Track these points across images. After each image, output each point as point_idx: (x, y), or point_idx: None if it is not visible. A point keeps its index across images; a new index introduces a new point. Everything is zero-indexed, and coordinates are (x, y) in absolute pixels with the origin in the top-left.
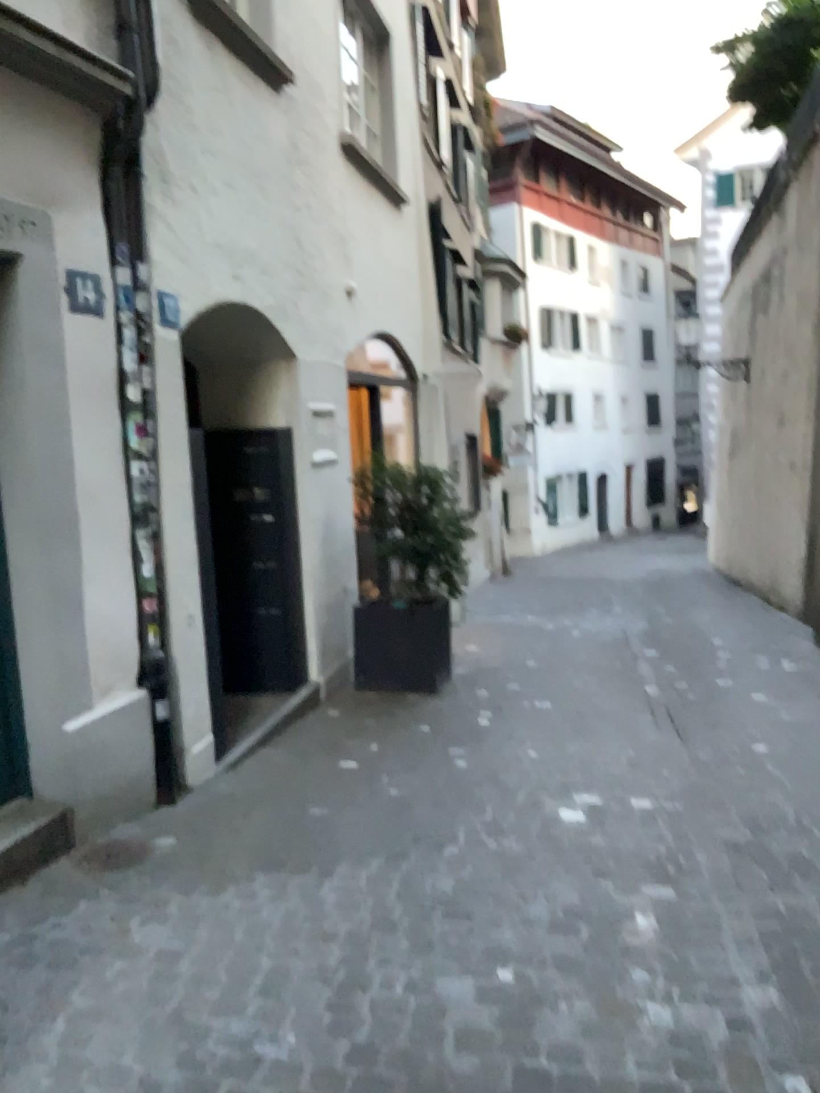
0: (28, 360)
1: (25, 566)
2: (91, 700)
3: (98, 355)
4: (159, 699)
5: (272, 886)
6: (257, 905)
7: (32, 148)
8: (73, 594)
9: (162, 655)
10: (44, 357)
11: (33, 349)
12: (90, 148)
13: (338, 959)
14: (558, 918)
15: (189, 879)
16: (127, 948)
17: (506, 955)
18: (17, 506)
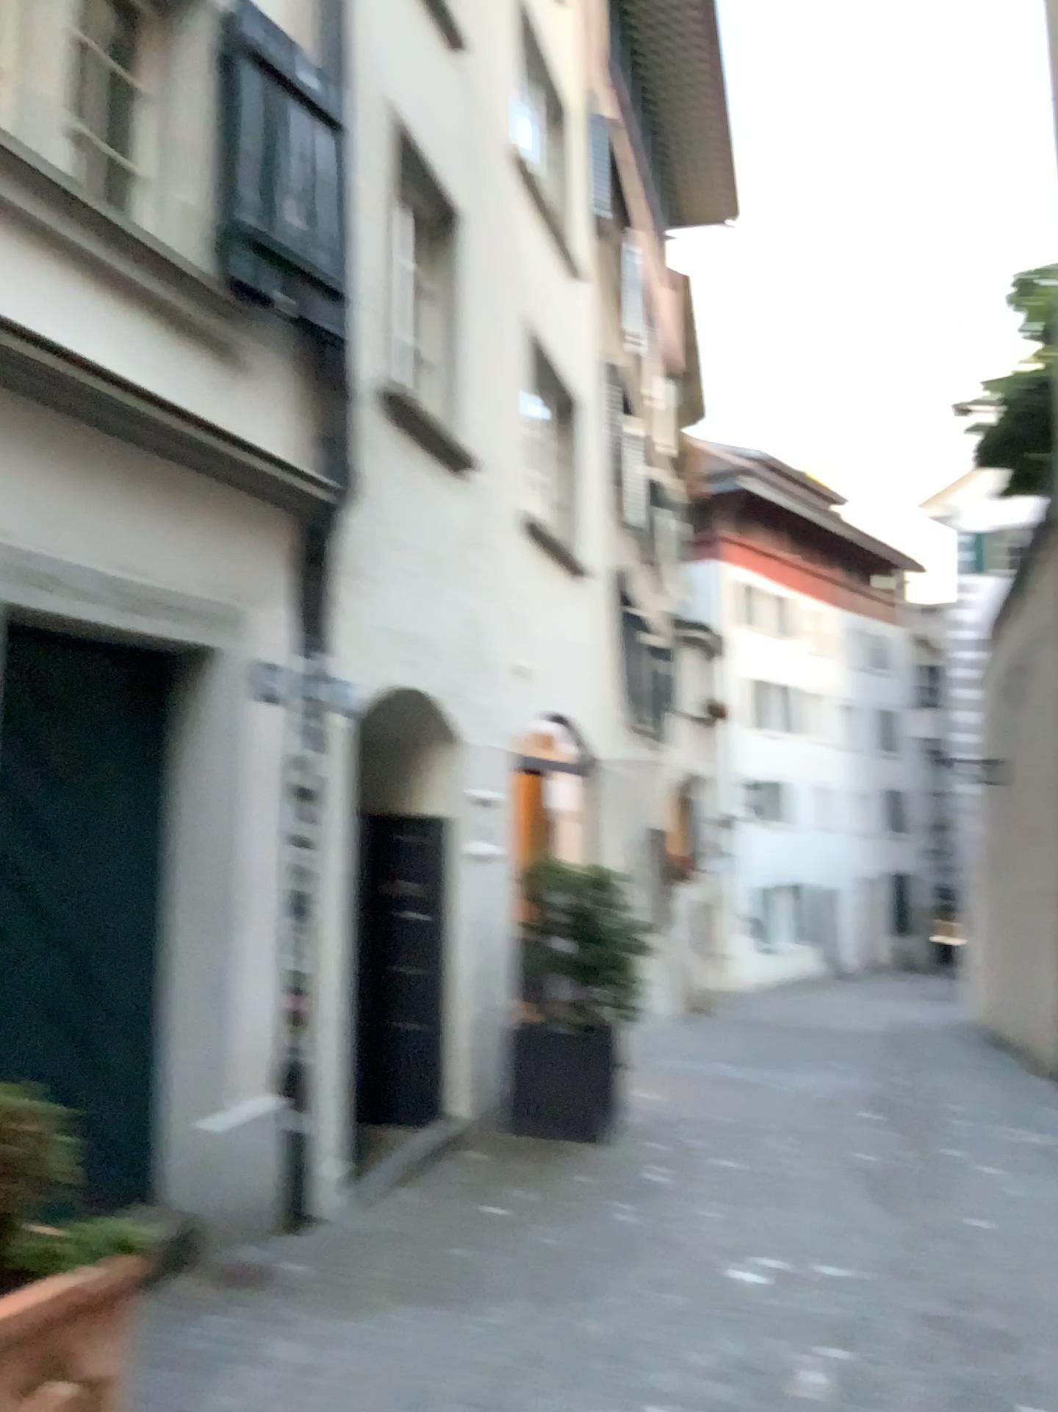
0: (214, 746)
1: (185, 952)
2: (232, 1102)
3: (275, 742)
4: (297, 1111)
5: (413, 1319)
6: (399, 1333)
7: (240, 552)
8: (228, 984)
9: (304, 1060)
10: (229, 744)
11: (219, 737)
12: (288, 548)
13: (484, 1387)
14: (720, 1369)
15: (324, 1306)
16: (264, 1362)
17: (661, 1397)
18: (186, 890)
